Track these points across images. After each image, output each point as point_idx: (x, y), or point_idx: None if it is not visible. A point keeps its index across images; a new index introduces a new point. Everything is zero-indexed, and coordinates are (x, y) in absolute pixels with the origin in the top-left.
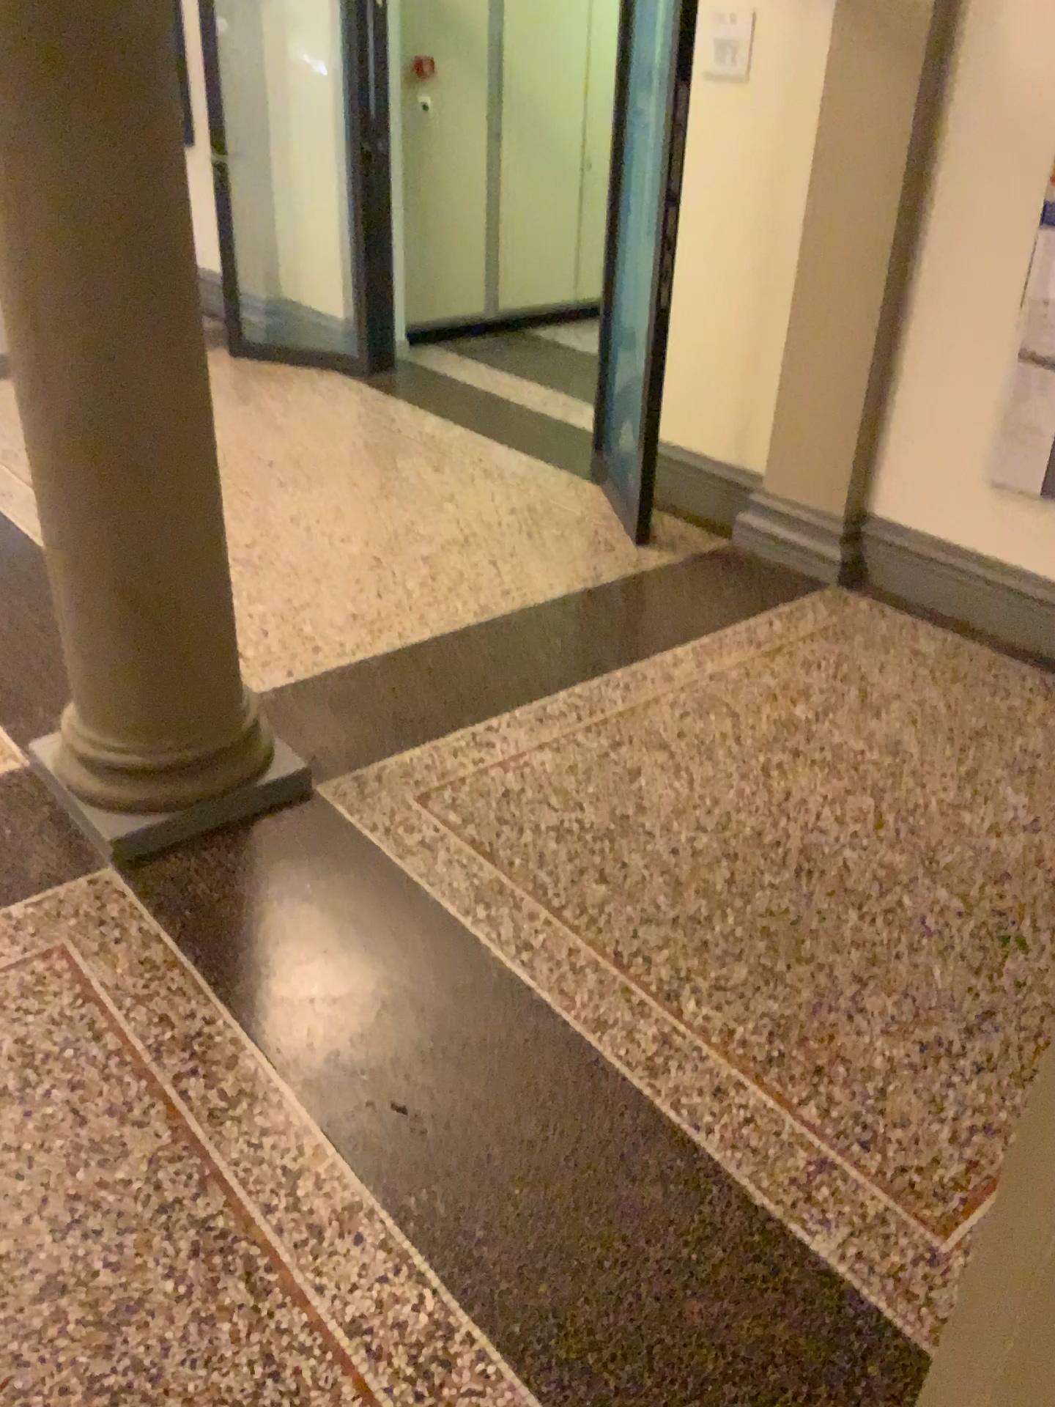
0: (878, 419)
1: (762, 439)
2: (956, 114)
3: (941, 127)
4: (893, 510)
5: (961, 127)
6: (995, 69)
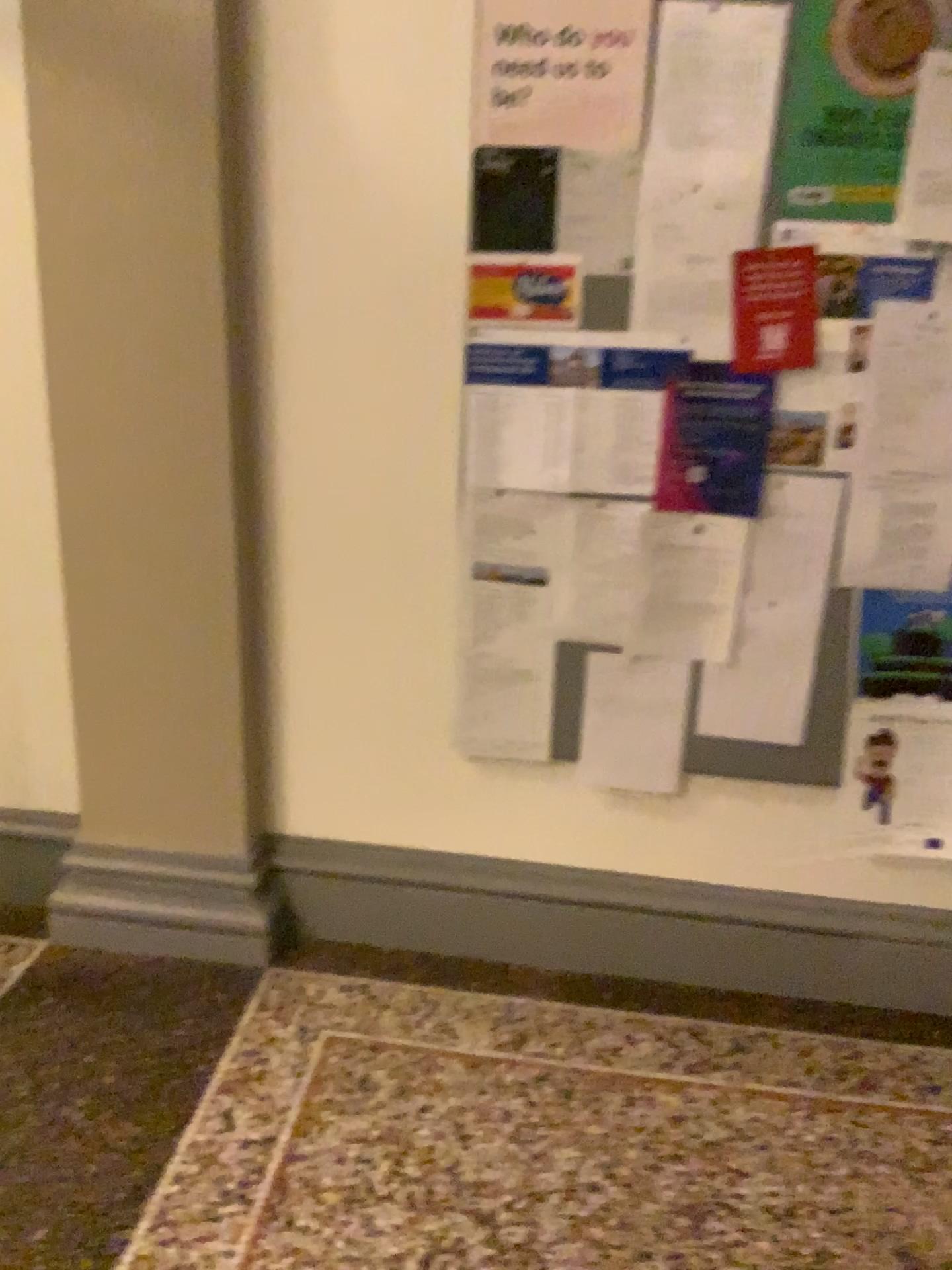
0: (261, 694)
1: (66, 758)
2: (284, 228)
3: (260, 250)
4: (322, 822)
5: (294, 248)
6: (335, 156)
